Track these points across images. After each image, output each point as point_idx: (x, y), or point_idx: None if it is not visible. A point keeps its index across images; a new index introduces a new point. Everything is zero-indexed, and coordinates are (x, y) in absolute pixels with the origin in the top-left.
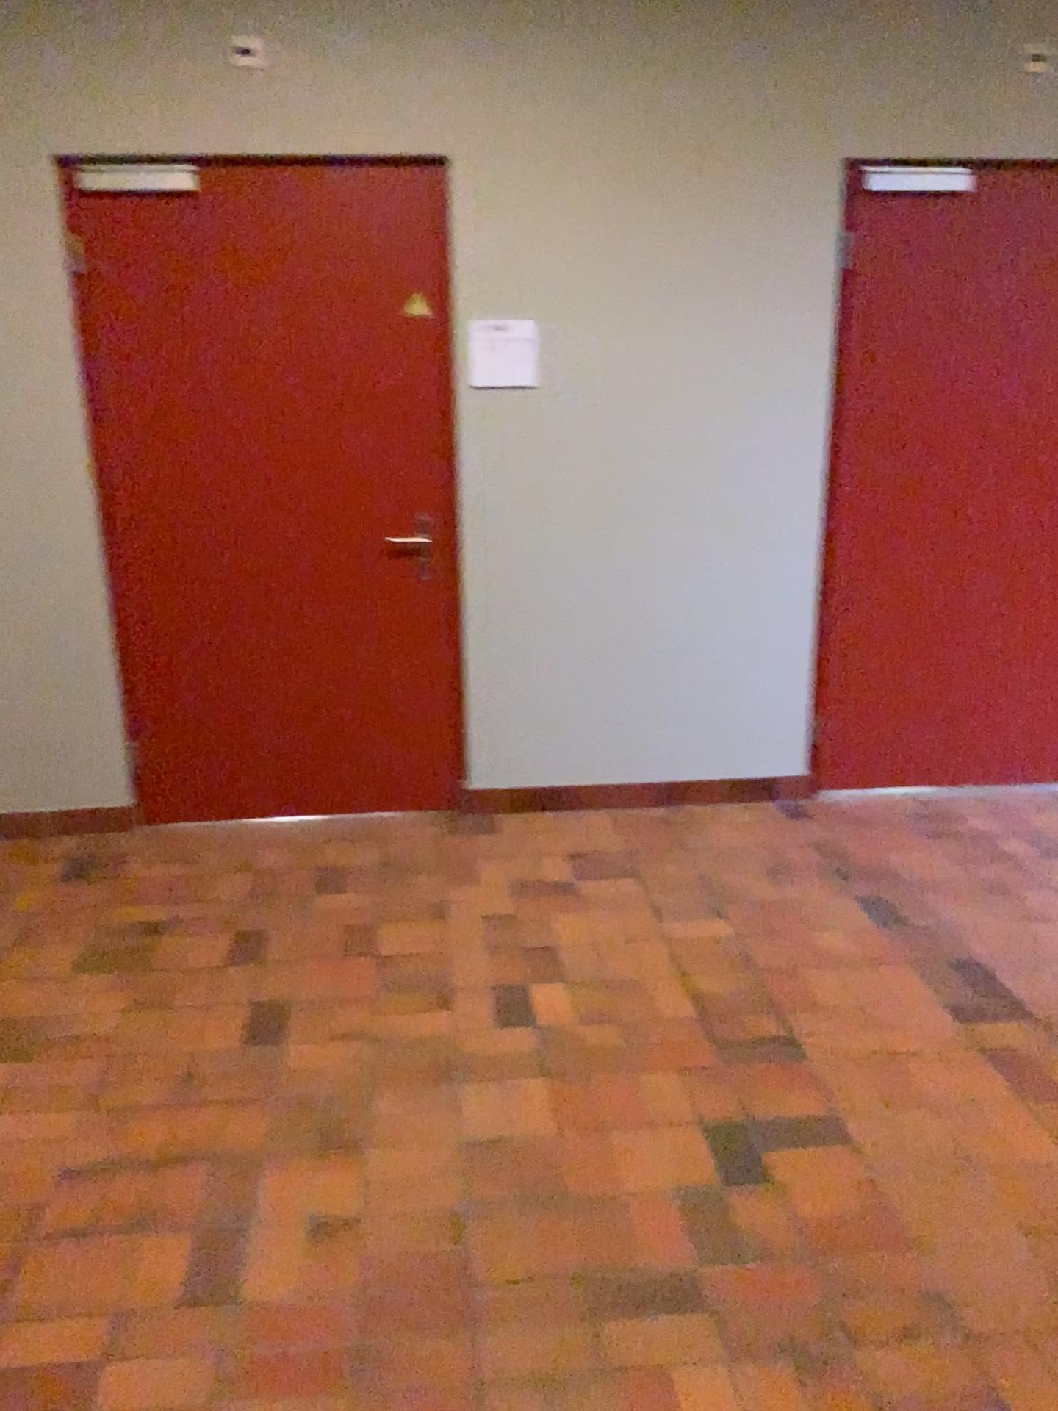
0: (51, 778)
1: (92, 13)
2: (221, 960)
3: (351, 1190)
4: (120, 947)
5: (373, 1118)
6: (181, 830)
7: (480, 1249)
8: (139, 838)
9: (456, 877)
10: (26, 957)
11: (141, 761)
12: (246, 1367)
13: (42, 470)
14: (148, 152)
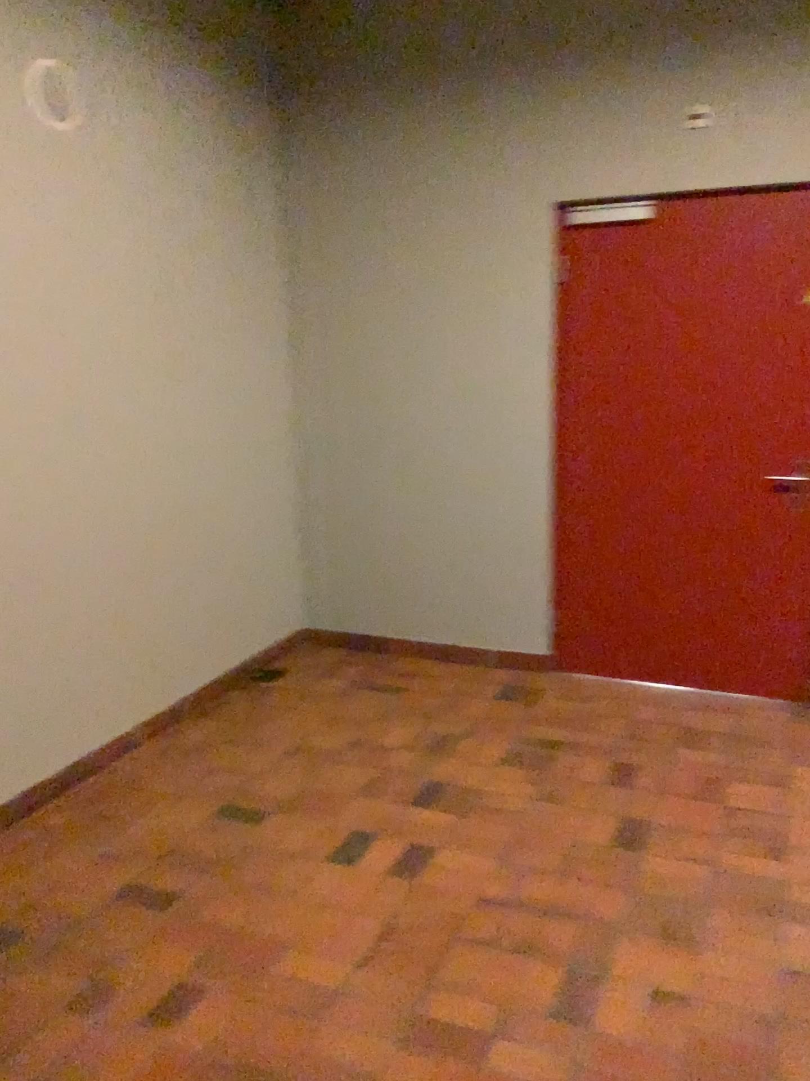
0: (498, 628)
1: (589, 105)
2: (602, 780)
3: (684, 977)
4: (531, 755)
5: (707, 928)
6: (582, 680)
7: (787, 1059)
8: (552, 680)
9: (797, 756)
10: (469, 747)
11: (560, 625)
12: (591, 1078)
13: (518, 416)
14: (616, 196)
